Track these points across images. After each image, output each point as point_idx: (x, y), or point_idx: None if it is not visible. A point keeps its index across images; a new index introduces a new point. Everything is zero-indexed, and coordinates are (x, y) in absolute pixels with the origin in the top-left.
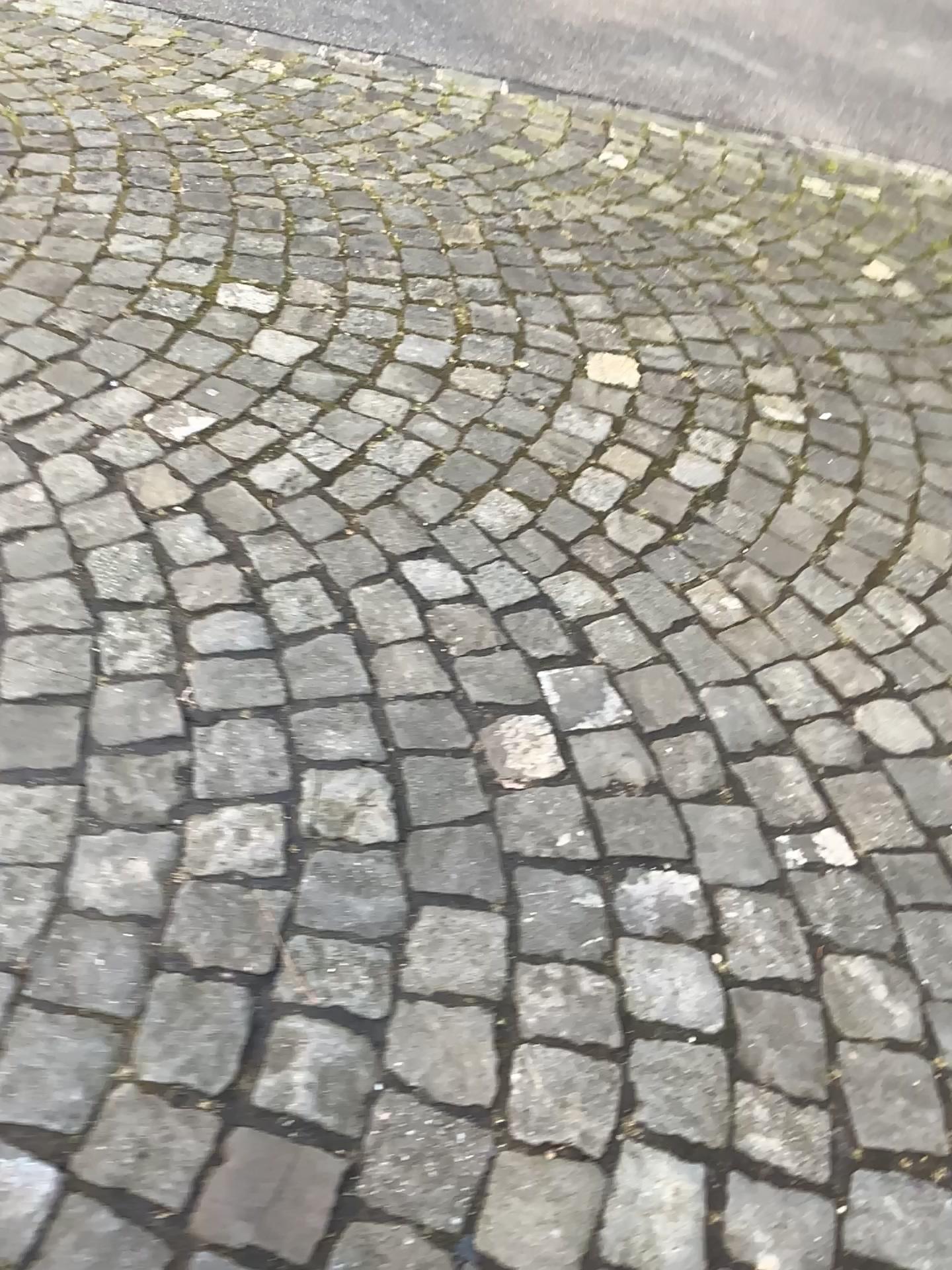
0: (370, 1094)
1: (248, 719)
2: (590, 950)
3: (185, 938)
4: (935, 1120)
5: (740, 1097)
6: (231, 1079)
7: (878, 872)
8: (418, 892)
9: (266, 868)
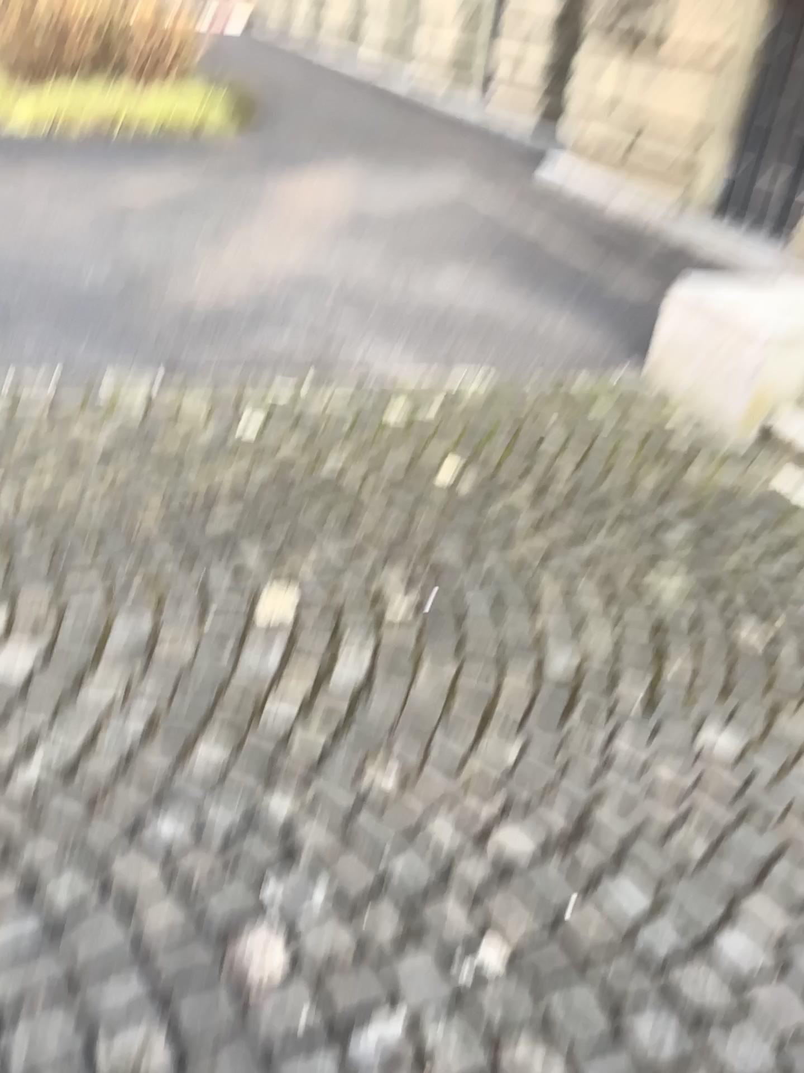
0: None
1: (46, 997)
2: None
3: None
4: None
5: None
6: None
7: (525, 963)
8: None
9: None
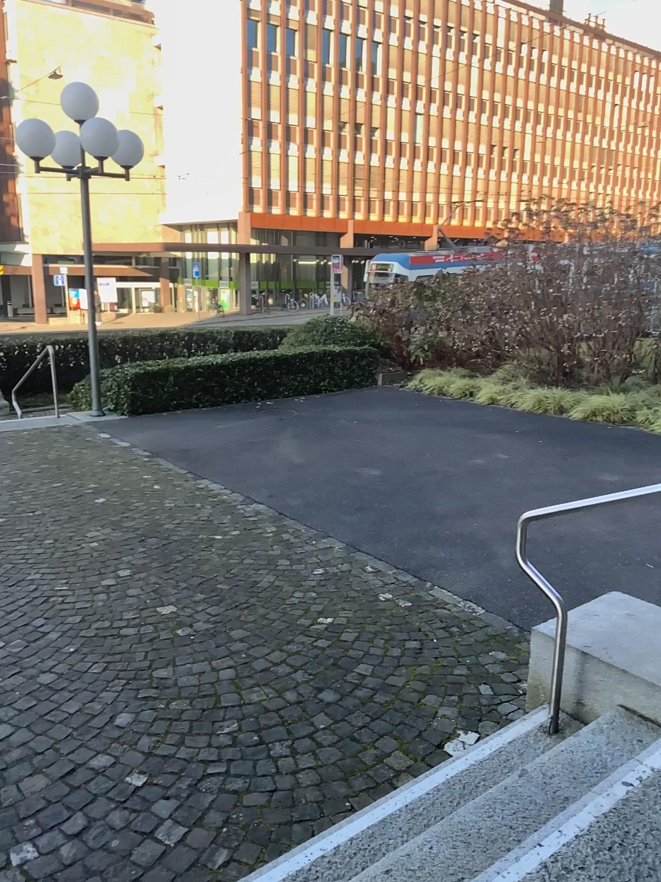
0: None
1: None
2: None
3: None
4: None
5: None
6: None
7: None
8: None
9: None
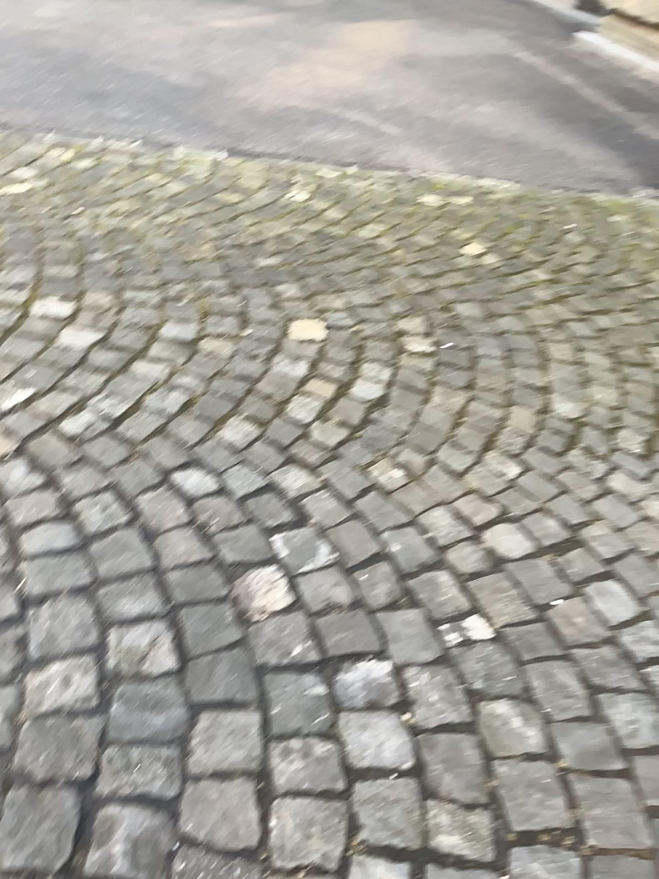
0: (170, 851)
1: (69, 595)
2: (320, 723)
3: (29, 759)
4: (562, 804)
5: (429, 810)
6: (68, 858)
7: (510, 640)
8: (197, 701)
9: (86, 700)
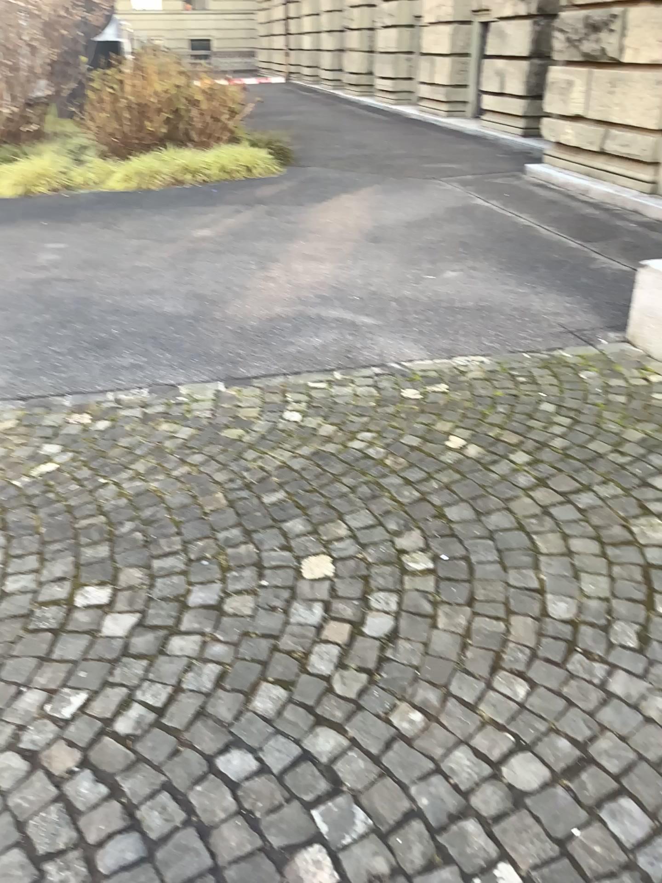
0: None
1: None
2: None
3: None
4: None
5: None
6: None
7: None
8: None
9: None
